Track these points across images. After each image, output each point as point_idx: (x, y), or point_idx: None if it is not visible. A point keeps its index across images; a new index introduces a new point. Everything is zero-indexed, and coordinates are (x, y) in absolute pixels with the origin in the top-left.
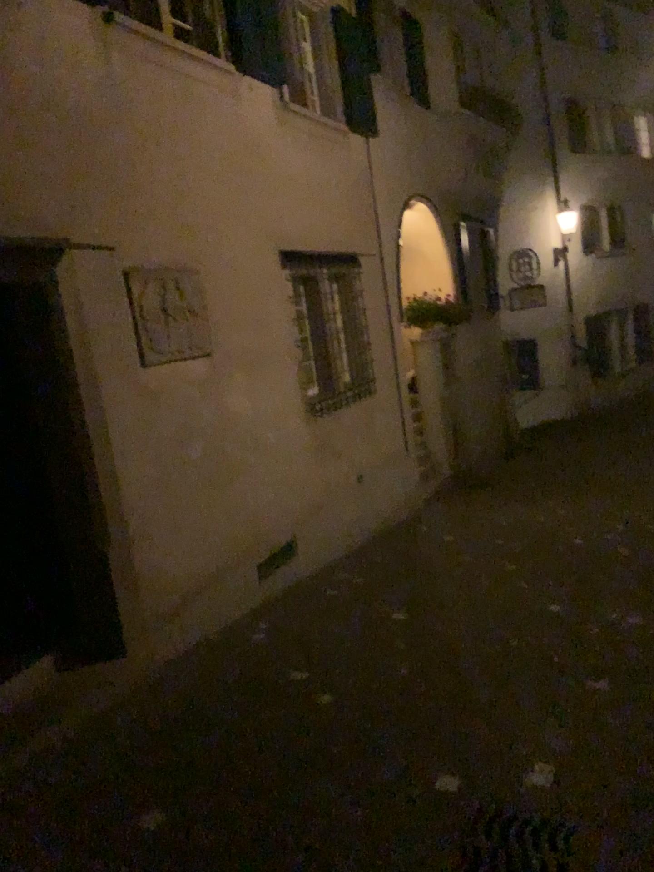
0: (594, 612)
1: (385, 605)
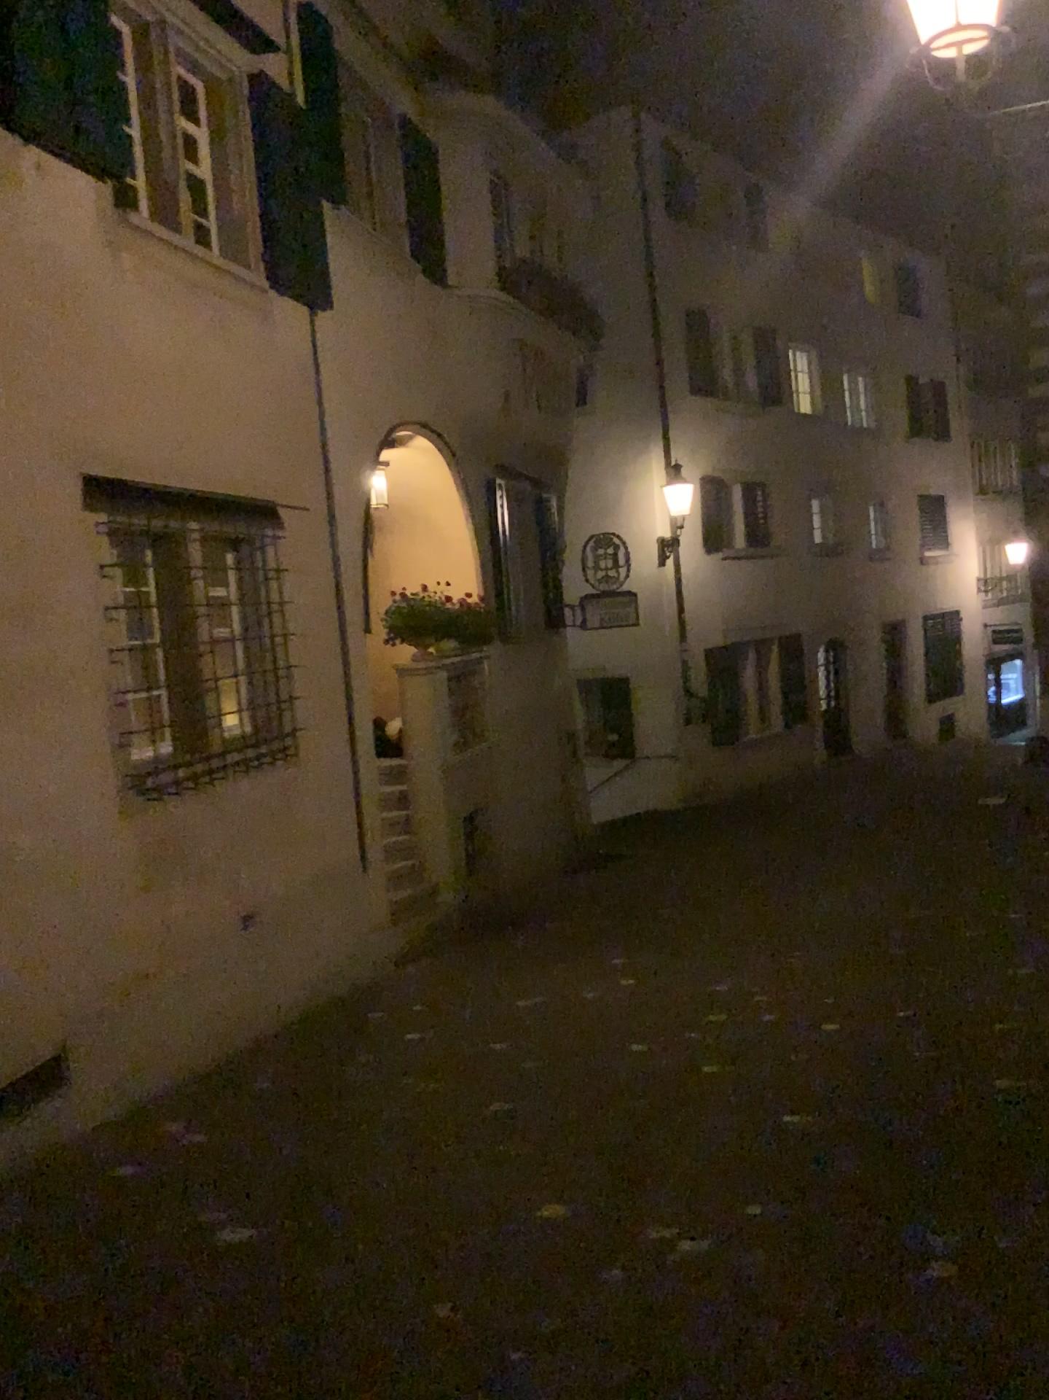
0: (619, 1230)
1: (210, 1211)
